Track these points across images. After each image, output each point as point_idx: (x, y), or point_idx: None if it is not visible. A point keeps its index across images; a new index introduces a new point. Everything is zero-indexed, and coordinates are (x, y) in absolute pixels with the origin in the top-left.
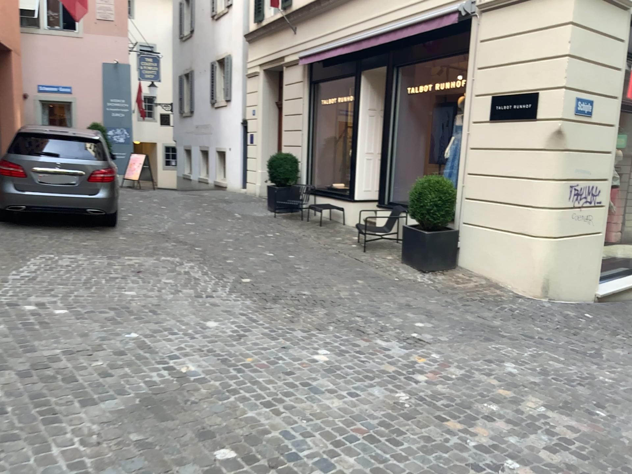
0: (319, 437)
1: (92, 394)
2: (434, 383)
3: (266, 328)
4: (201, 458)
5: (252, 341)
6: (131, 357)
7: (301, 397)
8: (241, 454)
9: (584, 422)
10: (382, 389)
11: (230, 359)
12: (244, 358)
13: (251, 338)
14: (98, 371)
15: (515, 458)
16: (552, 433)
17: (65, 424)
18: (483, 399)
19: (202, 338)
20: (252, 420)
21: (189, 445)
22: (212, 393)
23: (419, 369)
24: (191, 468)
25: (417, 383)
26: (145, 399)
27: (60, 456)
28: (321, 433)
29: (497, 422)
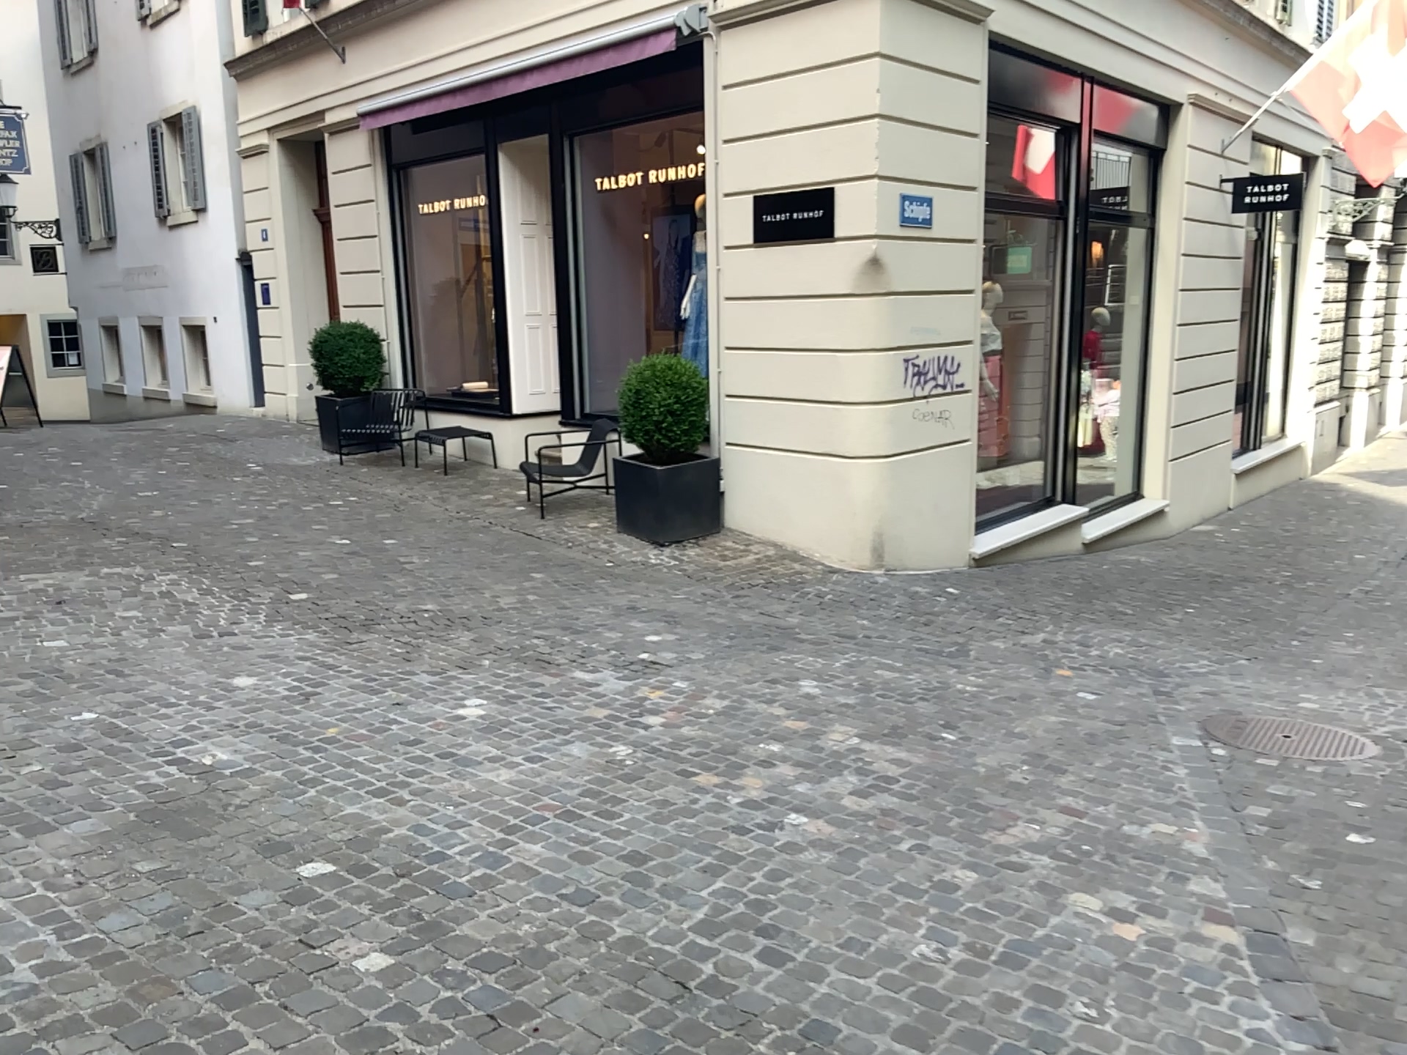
0: (479, 824)
1: (40, 815)
2: (676, 726)
3: (357, 675)
4: (277, 878)
5: (333, 698)
6: (96, 751)
7: (440, 773)
8: (346, 865)
9: (920, 752)
10: (585, 745)
11: (295, 732)
12: (323, 728)
13: (331, 693)
14: (39, 780)
15: (803, 812)
16: (866, 772)
17: (7, 865)
18: (759, 739)
19: (233, 705)
20: (356, 817)
21: (250, 865)
22: (274, 786)
23: (649, 708)
24: (263, 894)
25: (646, 729)
26: (148, 811)
27: (15, 911)
28: (482, 819)
29: (779, 769)
